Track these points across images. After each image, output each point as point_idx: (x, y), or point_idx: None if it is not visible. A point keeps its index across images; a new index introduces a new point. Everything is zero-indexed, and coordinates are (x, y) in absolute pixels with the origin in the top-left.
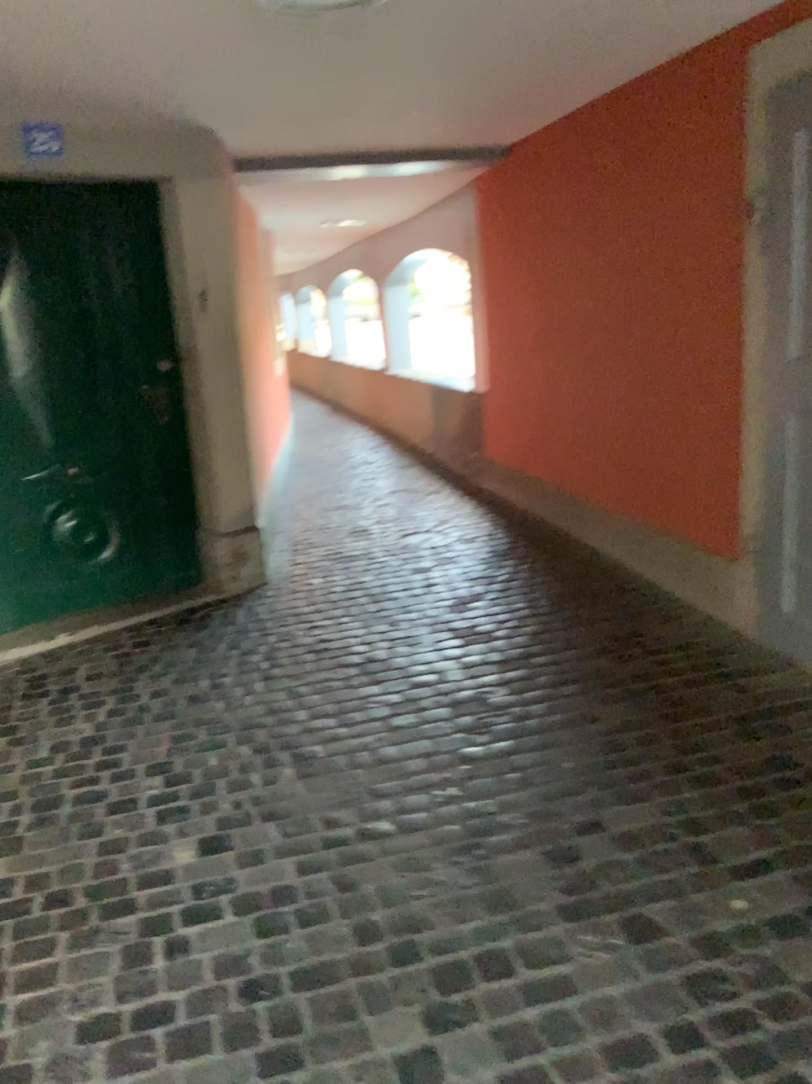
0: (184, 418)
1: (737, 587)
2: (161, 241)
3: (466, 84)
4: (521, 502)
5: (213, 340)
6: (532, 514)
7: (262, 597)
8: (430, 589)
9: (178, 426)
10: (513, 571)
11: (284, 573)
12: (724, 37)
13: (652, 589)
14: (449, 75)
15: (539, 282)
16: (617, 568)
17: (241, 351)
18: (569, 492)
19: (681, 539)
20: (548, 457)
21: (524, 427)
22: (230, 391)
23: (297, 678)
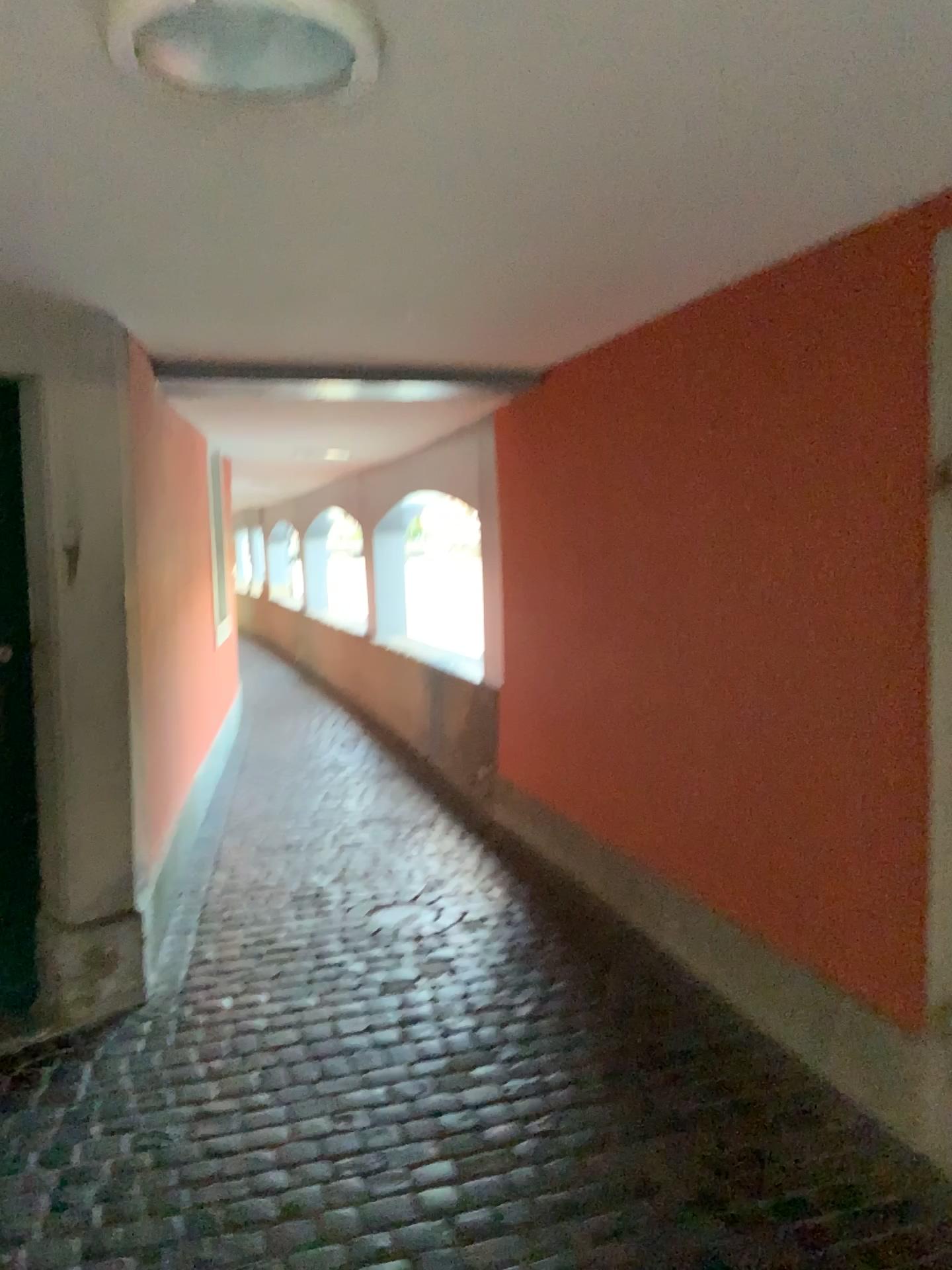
0: (33, 737)
1: (926, 1087)
2: (20, 466)
3: (496, 267)
4: (553, 857)
5: (89, 620)
6: (568, 879)
7: (132, 1037)
8: (410, 1035)
9: (23, 749)
10: (542, 998)
11: (179, 982)
12: (889, 222)
13: (770, 1050)
14: (469, 248)
15: (586, 550)
16: (706, 997)
17: (133, 636)
18: (626, 858)
19: (815, 975)
20: (593, 799)
21: (559, 750)
22: (109, 698)
23: (151, 1259)
